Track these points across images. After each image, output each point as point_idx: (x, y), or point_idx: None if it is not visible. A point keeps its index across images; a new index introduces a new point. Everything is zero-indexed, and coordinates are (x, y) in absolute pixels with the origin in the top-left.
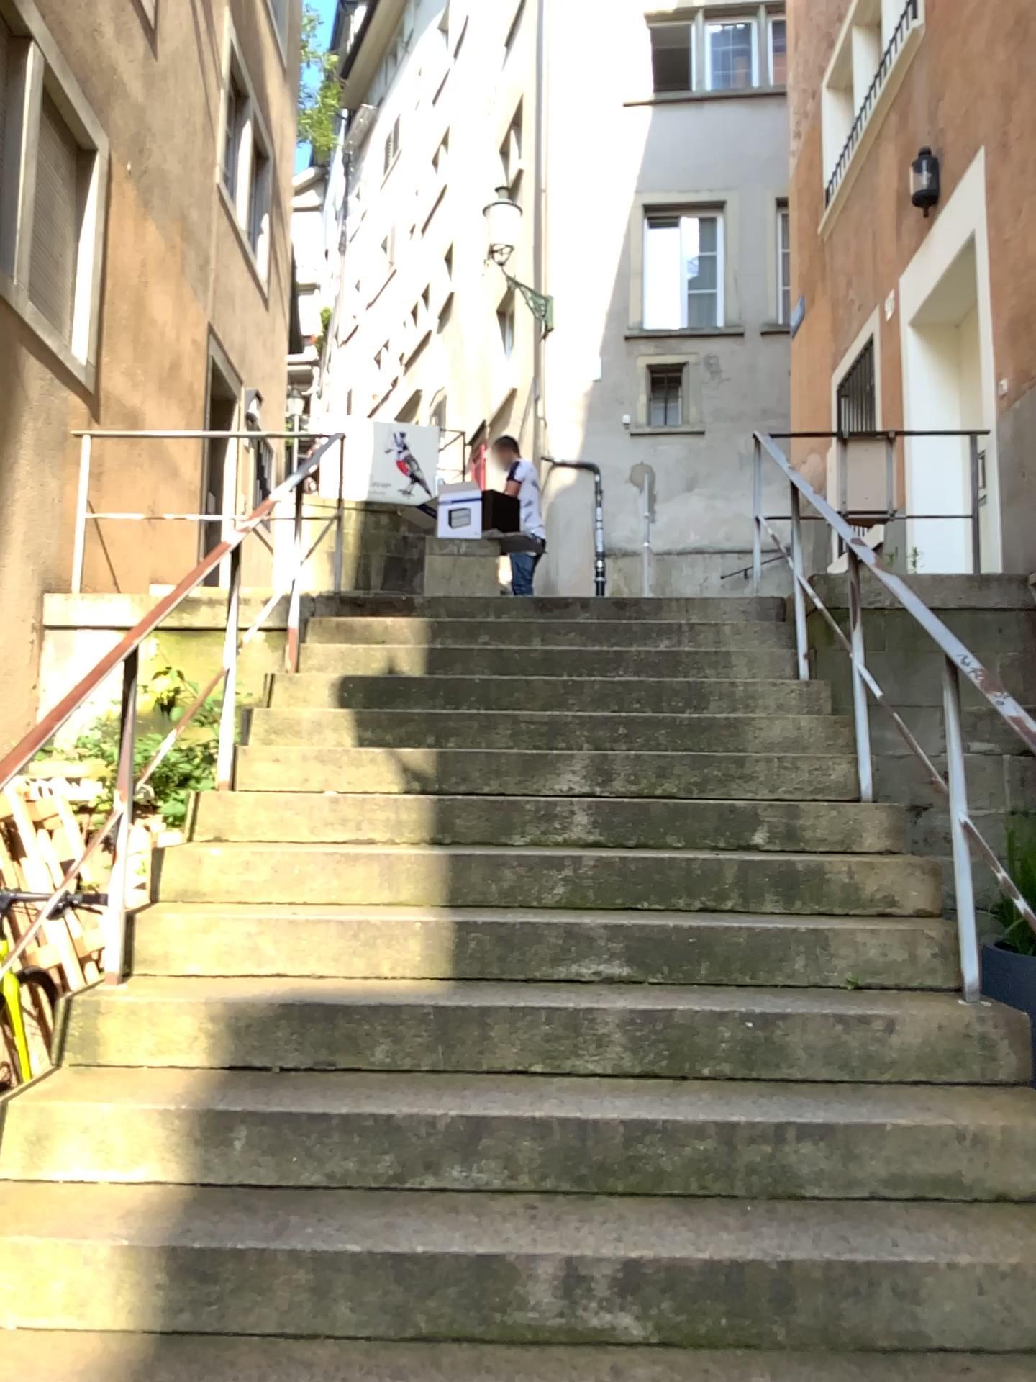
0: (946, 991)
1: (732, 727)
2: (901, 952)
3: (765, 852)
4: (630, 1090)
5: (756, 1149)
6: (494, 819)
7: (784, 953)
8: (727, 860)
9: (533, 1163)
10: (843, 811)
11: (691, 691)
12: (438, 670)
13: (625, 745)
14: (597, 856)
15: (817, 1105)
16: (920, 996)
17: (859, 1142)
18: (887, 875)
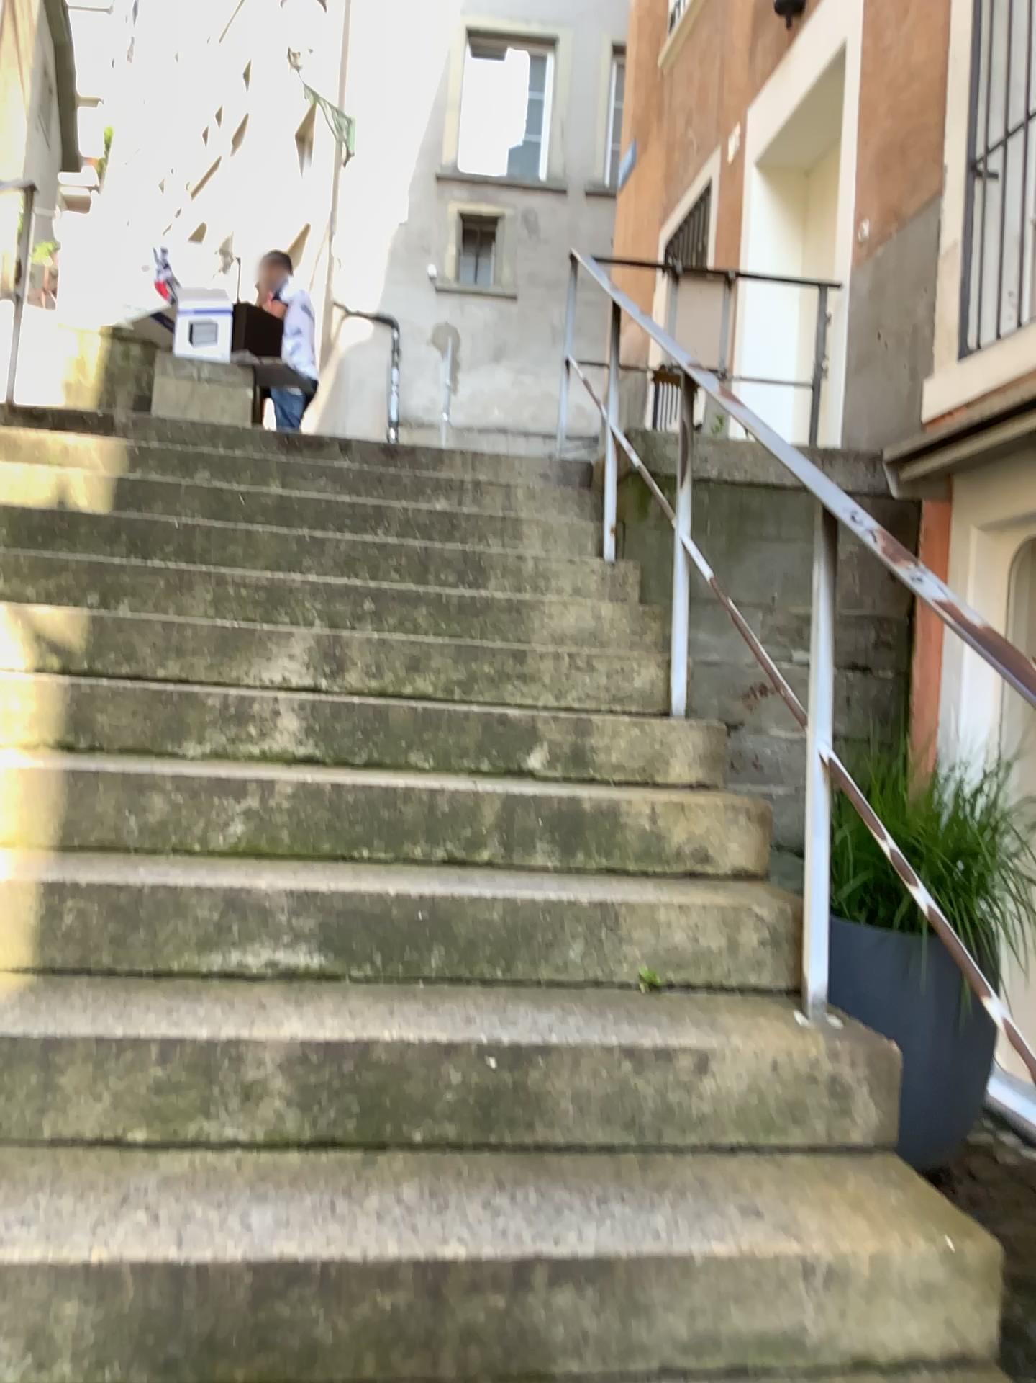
0: (781, 1005)
1: (512, 609)
2: (721, 941)
3: (540, 782)
4: (282, 1187)
5: (480, 1306)
6: (154, 715)
7: (553, 938)
8: (485, 791)
9: (78, 1349)
10: (649, 729)
11: (464, 561)
12: (124, 508)
13: (365, 623)
14: (298, 779)
15: (587, 1208)
16: (745, 1011)
17: (650, 1282)
18: (703, 822)
